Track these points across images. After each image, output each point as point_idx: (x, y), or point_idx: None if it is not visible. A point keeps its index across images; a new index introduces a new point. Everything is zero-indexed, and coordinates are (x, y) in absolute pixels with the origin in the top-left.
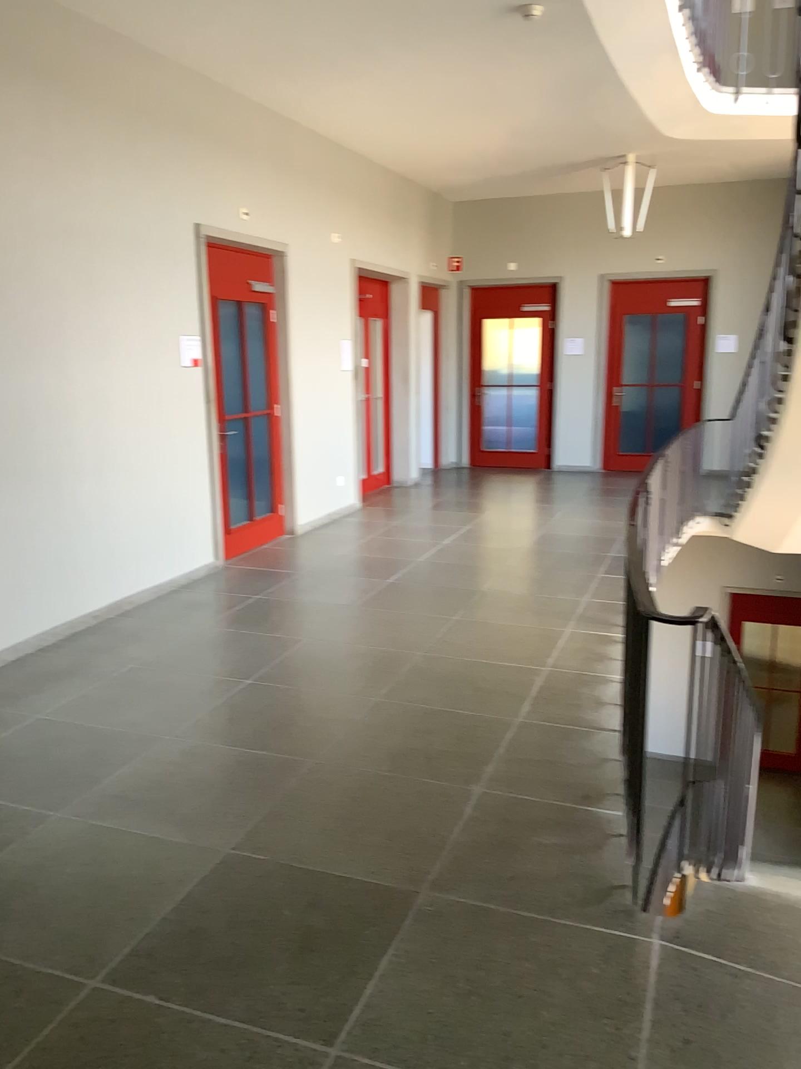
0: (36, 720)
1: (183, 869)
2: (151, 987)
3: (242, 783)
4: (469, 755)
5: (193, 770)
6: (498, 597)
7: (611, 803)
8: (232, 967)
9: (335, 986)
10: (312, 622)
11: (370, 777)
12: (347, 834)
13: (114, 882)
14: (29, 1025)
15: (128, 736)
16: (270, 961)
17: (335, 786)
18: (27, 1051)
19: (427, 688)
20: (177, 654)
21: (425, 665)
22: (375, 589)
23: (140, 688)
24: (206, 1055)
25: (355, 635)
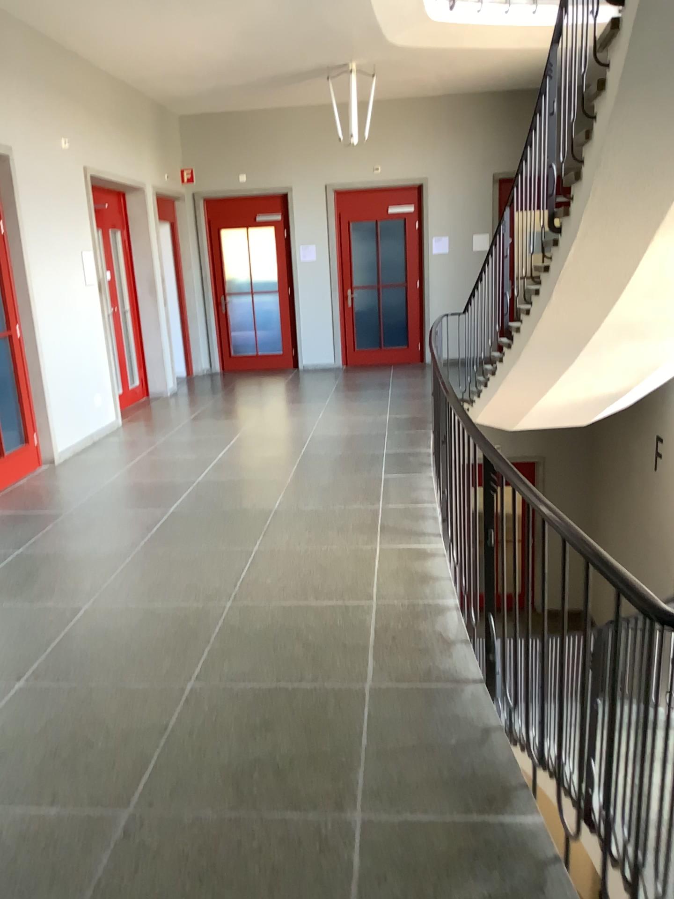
0: None
1: None
2: None
3: (26, 882)
4: (329, 759)
5: None
6: (294, 516)
7: (525, 806)
8: None
9: None
10: (91, 578)
11: (211, 827)
12: None
13: None
14: None
15: None
16: None
17: (165, 858)
18: None
19: (247, 654)
20: None
21: (238, 621)
22: (158, 523)
23: None
24: None
25: (146, 590)
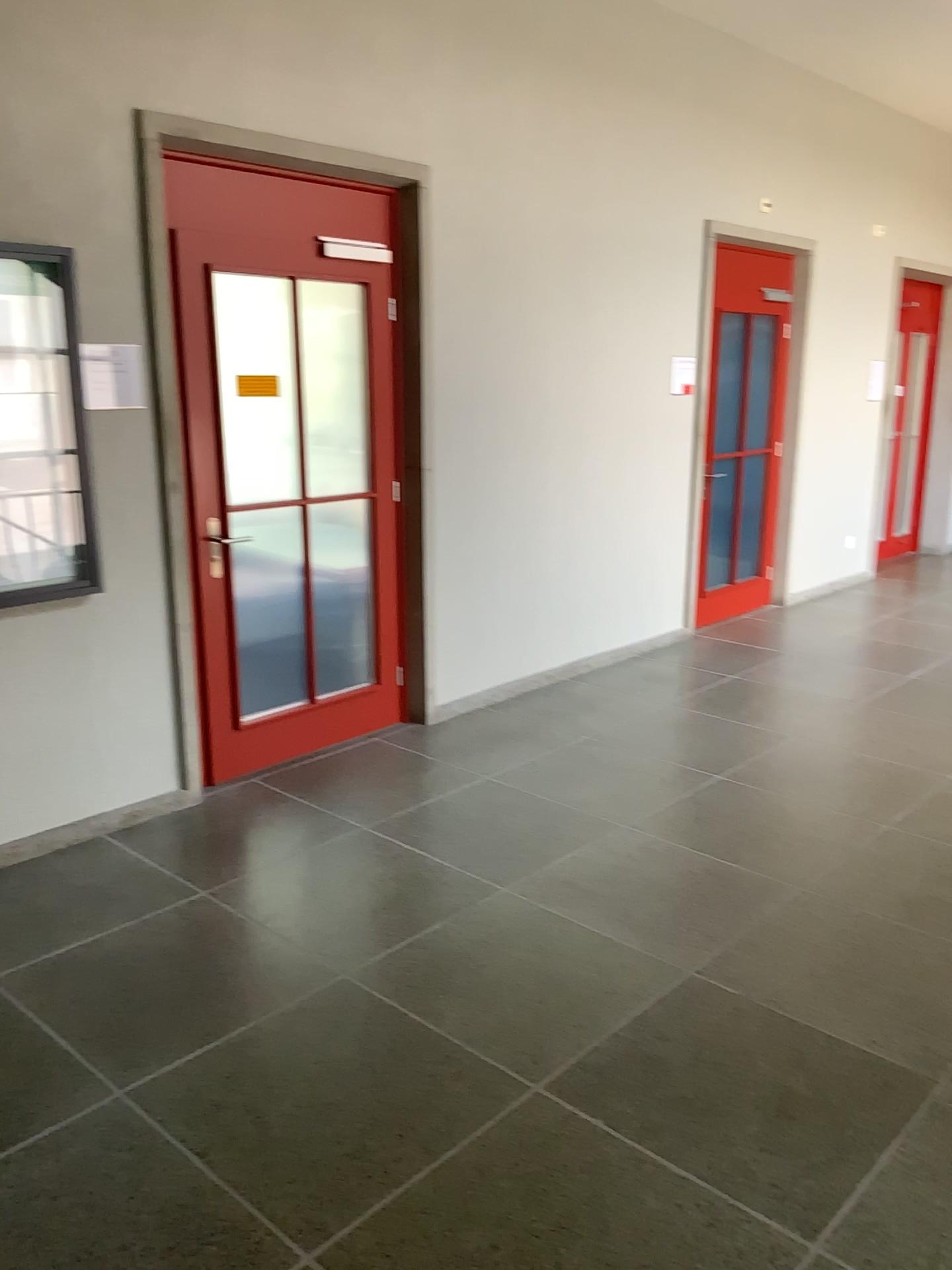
0: (485, 784)
1: (638, 982)
2: (599, 1109)
3: (711, 896)
4: None
5: (654, 870)
6: None
7: None
8: (692, 1112)
9: (819, 1169)
10: (804, 715)
11: (874, 920)
12: (841, 986)
13: (561, 980)
14: (468, 1114)
15: (581, 817)
16: (739, 1116)
17: (827, 923)
18: (465, 1141)
19: None
20: (639, 732)
21: None
22: (890, 683)
23: (597, 765)
24: (659, 1204)
25: (860, 739)
